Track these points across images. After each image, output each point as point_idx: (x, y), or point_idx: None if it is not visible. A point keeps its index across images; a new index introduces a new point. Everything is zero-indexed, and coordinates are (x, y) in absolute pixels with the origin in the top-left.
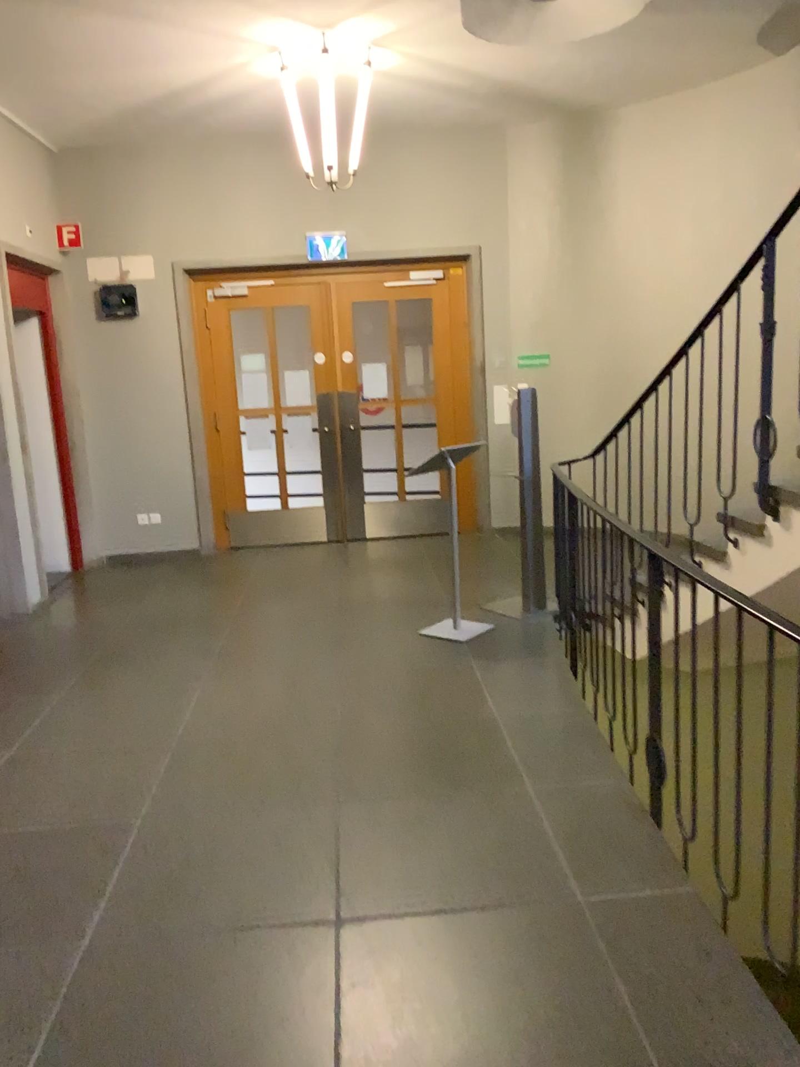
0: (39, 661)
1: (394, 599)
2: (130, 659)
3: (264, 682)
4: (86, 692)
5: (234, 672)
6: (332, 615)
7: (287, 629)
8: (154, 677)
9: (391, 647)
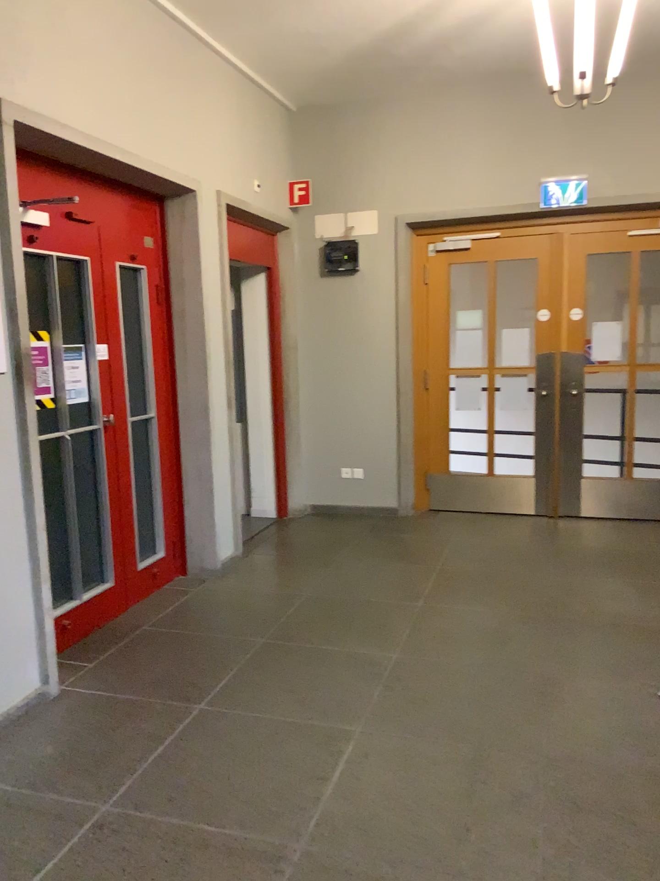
0: (201, 643)
1: (619, 617)
2: (291, 663)
3: (440, 744)
4: (229, 710)
5: (405, 714)
6: (537, 631)
7: (480, 648)
8: (309, 700)
9: (619, 710)
